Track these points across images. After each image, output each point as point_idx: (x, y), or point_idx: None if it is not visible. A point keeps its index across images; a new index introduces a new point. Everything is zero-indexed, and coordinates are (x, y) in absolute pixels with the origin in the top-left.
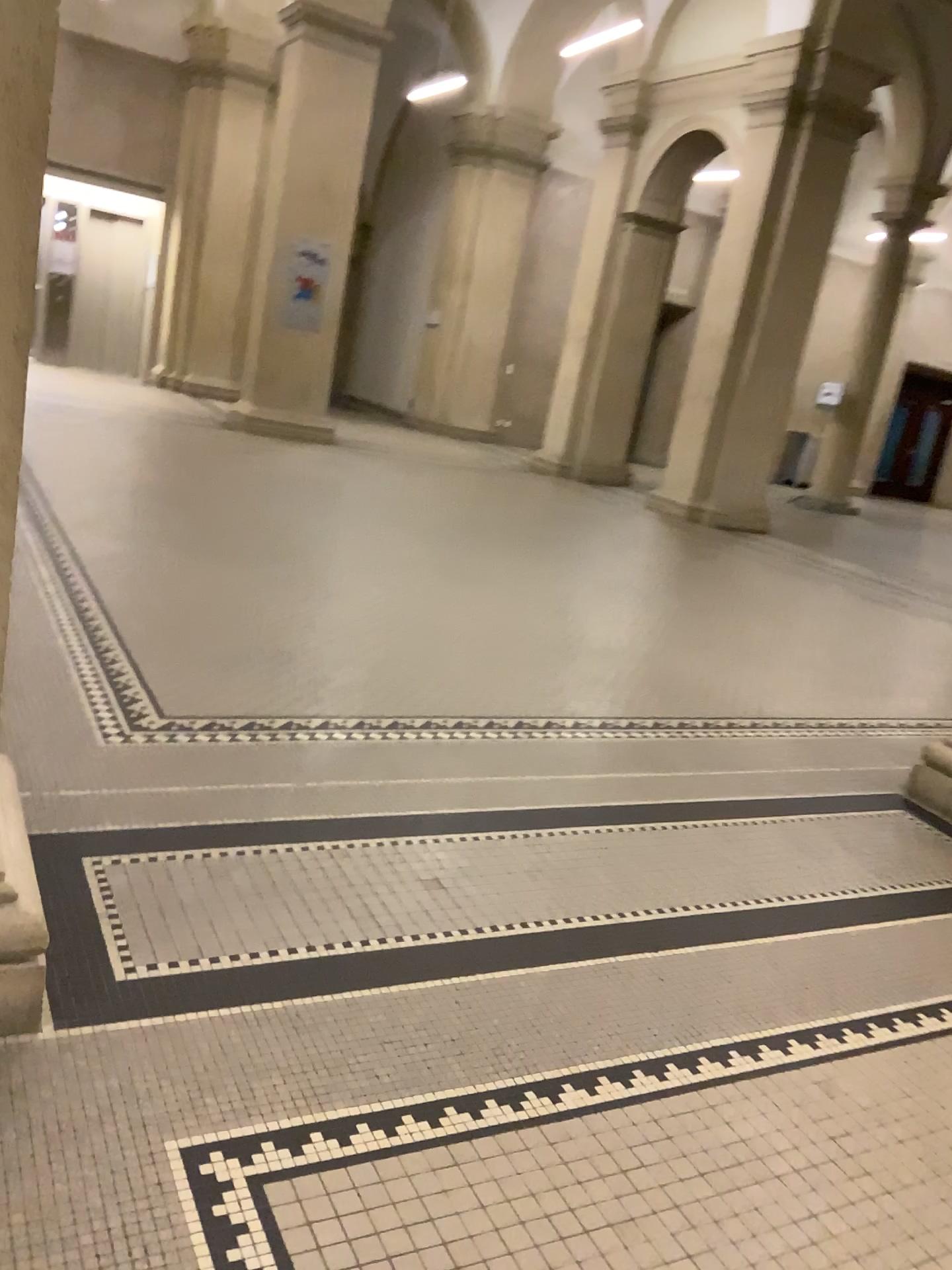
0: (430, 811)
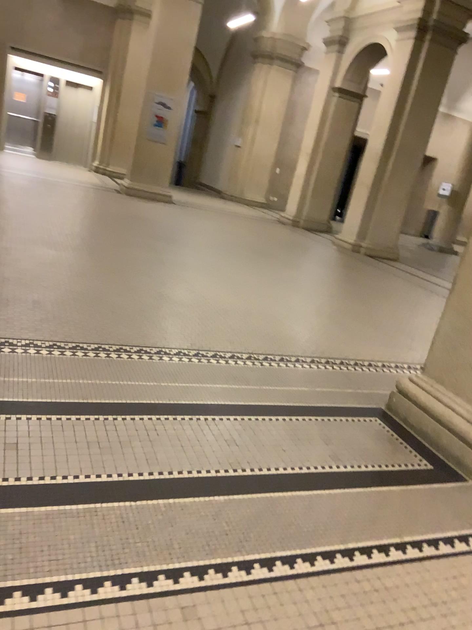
0: (44, 400)
